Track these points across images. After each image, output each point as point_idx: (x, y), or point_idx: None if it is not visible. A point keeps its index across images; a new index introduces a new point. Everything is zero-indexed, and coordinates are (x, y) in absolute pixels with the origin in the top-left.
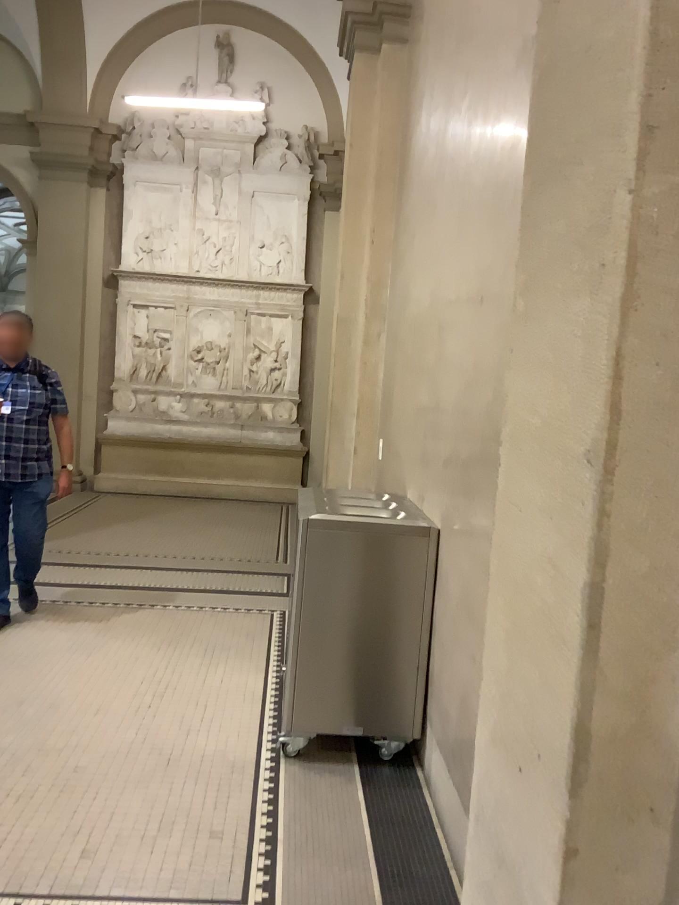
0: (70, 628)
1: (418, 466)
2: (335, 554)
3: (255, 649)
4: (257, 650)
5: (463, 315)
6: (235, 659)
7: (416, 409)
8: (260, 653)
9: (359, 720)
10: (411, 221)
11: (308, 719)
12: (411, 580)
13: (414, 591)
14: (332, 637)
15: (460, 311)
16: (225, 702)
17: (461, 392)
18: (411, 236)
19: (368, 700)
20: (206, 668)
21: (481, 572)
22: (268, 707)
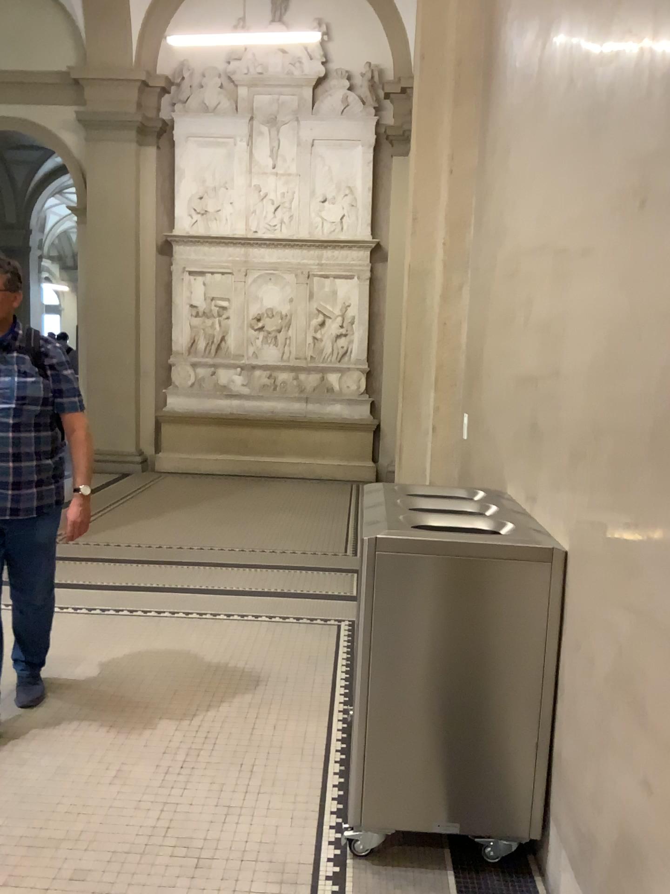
0: (97, 651)
1: (523, 451)
2: (416, 589)
3: (316, 681)
4: (319, 682)
5: (607, 229)
6: (290, 696)
7: (518, 375)
8: (323, 687)
9: (454, 817)
10: (505, 130)
11: (382, 816)
12: (527, 626)
13: (532, 641)
14: (413, 705)
15: (600, 223)
16: (273, 767)
17: (606, 347)
18: (505, 150)
19: (466, 791)
20: (253, 712)
21: (665, 647)
22: (330, 777)
